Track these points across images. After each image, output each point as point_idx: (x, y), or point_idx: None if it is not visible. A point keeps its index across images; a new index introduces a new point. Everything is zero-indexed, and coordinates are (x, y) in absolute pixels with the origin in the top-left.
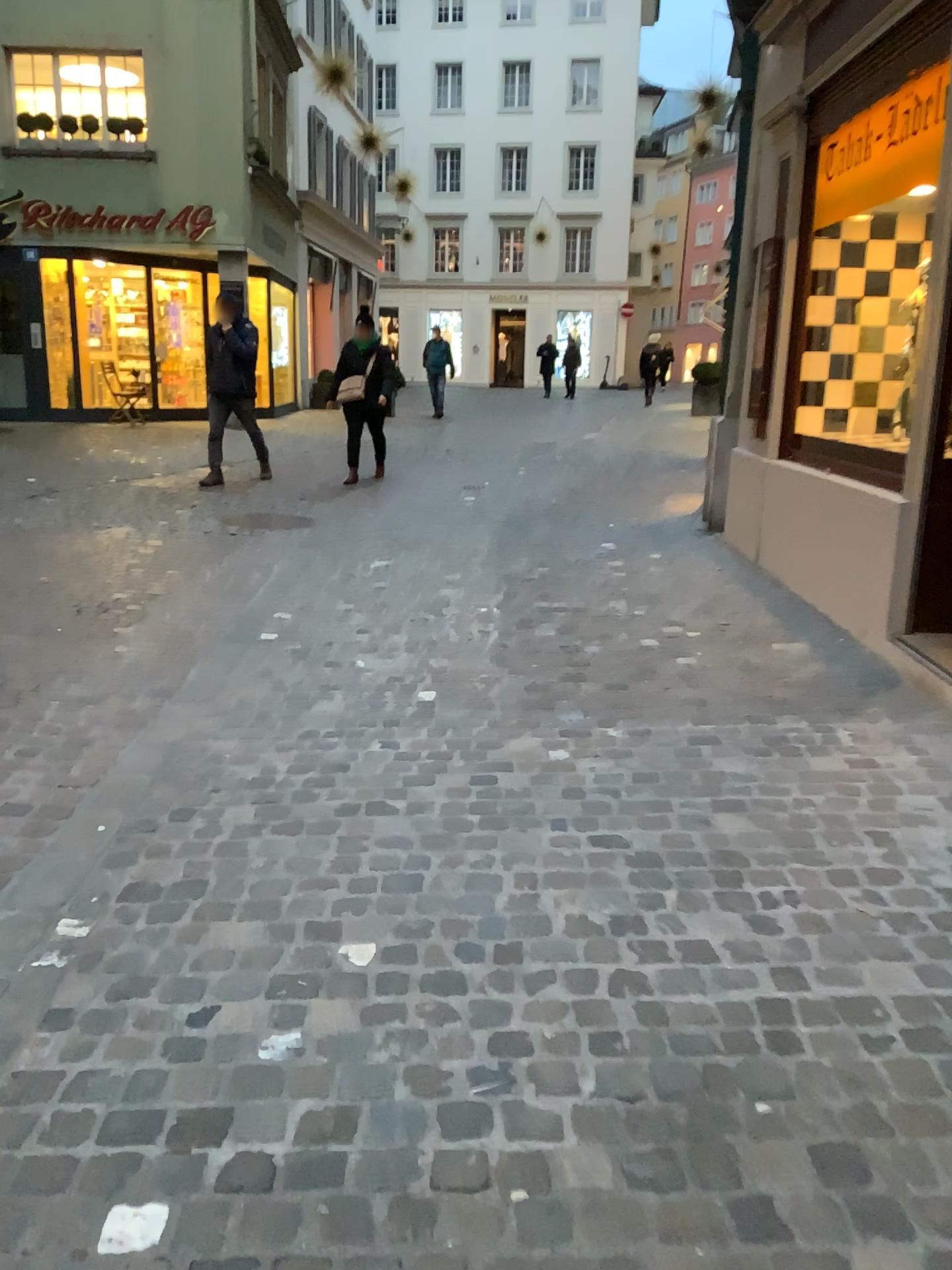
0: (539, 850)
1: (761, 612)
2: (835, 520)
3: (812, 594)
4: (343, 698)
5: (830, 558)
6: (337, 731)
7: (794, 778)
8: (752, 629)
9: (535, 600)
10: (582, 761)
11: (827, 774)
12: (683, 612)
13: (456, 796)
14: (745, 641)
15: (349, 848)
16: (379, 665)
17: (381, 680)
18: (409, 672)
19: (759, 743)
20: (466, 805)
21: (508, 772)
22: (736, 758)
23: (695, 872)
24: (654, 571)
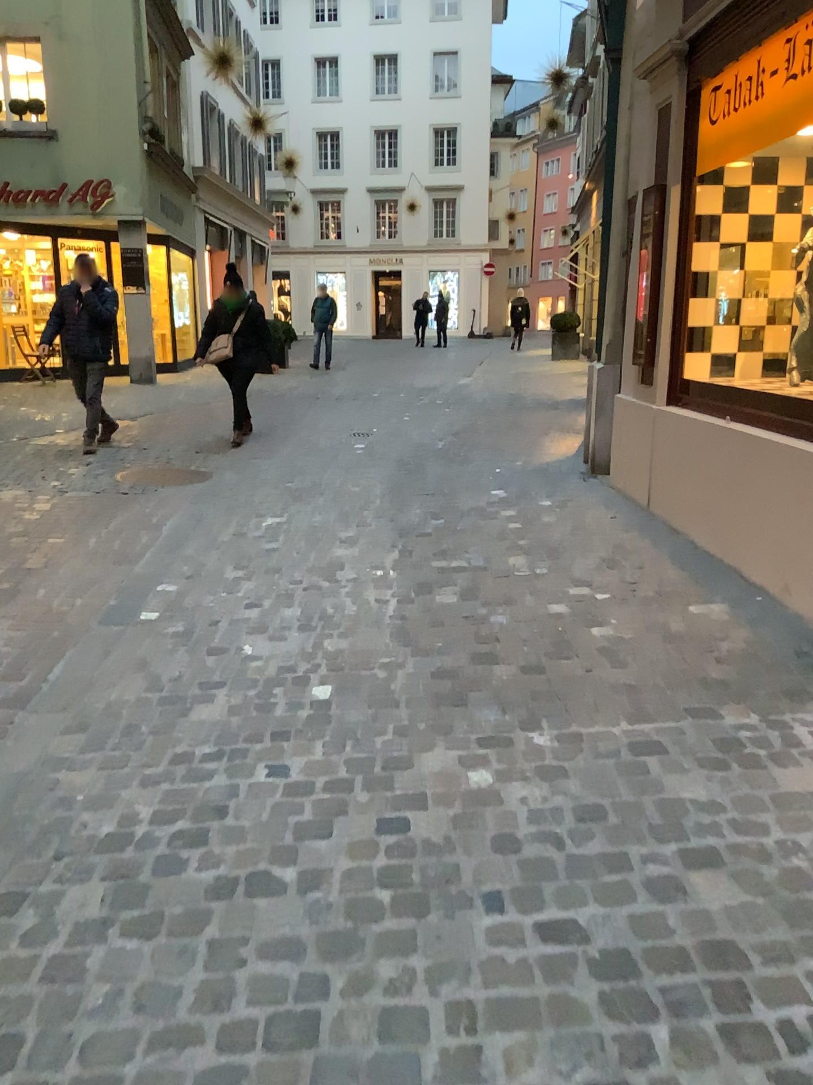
0: (473, 958)
1: (668, 568)
2: (746, 473)
3: (719, 548)
4: (225, 703)
5: (740, 512)
6: (215, 755)
7: (768, 808)
8: (664, 589)
9: (433, 562)
10: (510, 790)
11: (807, 801)
12: (588, 572)
13: (360, 859)
14: (661, 606)
15: (220, 968)
16: (267, 654)
17: (269, 676)
18: (301, 662)
19: (712, 753)
20: (373, 876)
21: (421, 813)
22: (691, 778)
23: (686, 992)
24: (550, 523)
